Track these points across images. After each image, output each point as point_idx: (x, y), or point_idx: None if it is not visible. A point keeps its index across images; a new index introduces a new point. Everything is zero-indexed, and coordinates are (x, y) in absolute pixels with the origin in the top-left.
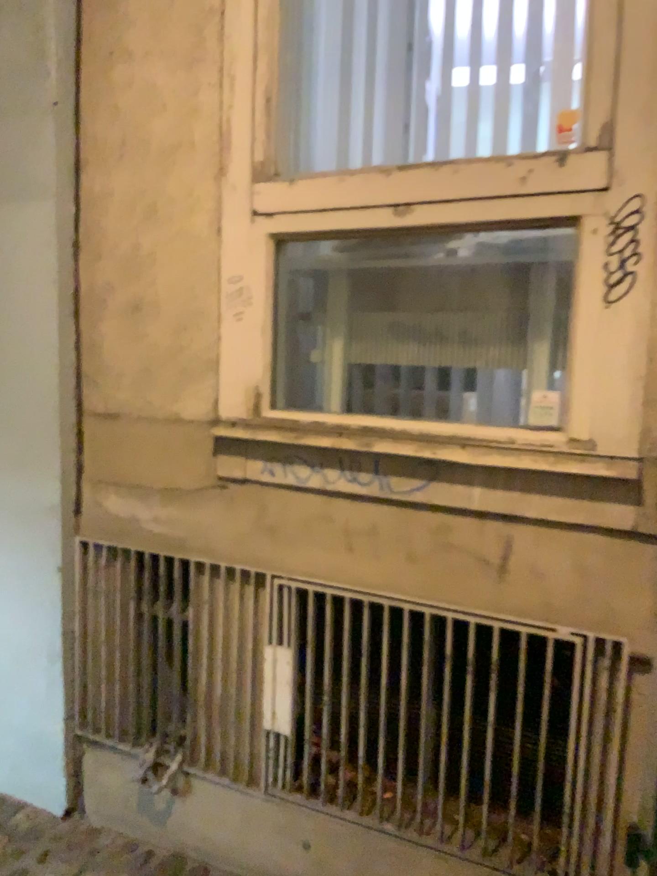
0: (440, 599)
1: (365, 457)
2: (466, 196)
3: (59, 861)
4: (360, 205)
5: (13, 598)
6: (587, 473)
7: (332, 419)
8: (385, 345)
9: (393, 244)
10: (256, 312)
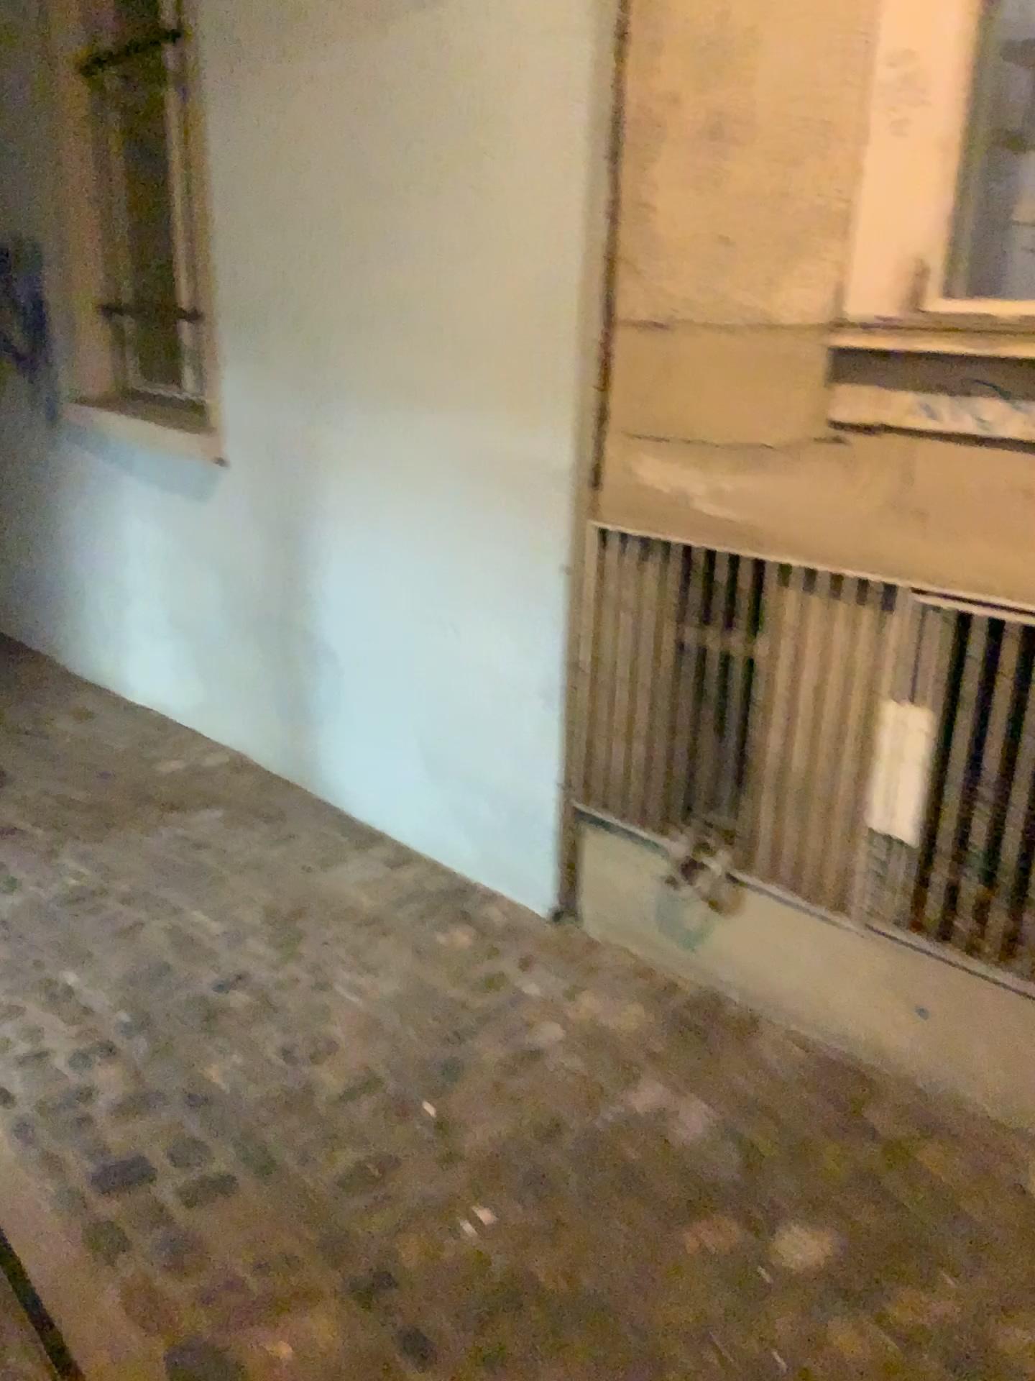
0: None
1: None
2: None
3: (548, 970)
4: None
5: (491, 610)
6: None
7: None
8: None
9: None
10: (931, 121)
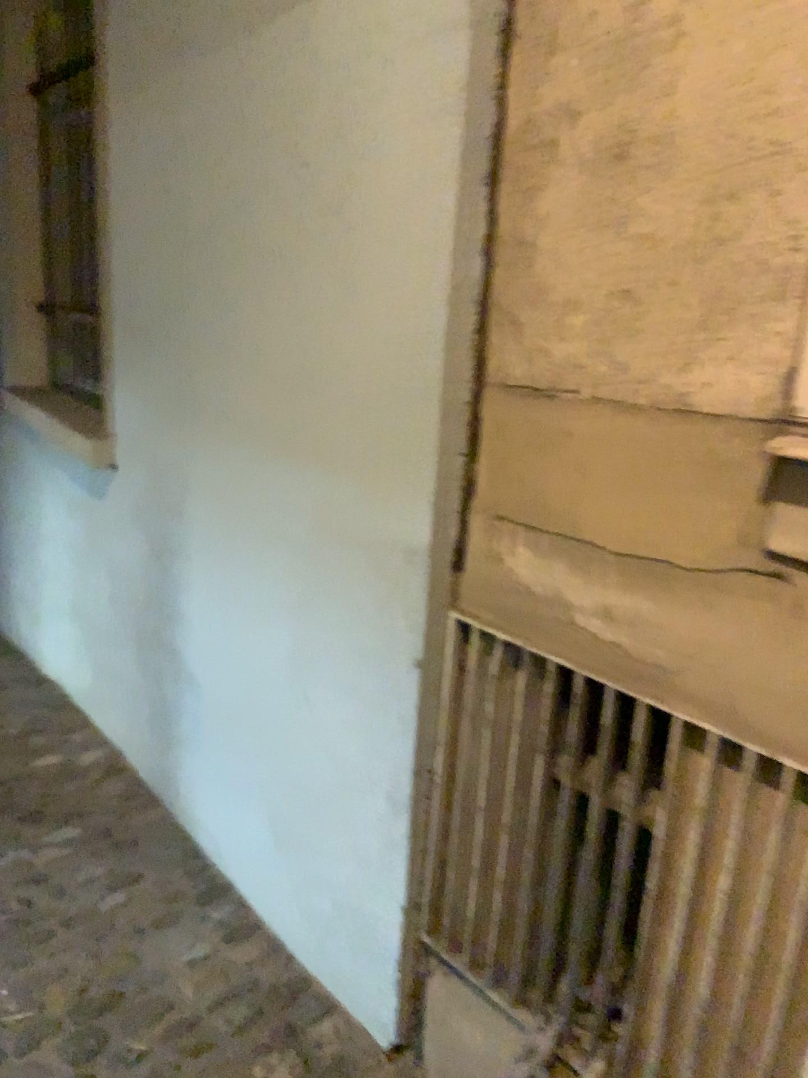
0: None
1: None
2: None
3: None
4: None
5: (343, 689)
6: None
7: None
8: None
9: None
10: None
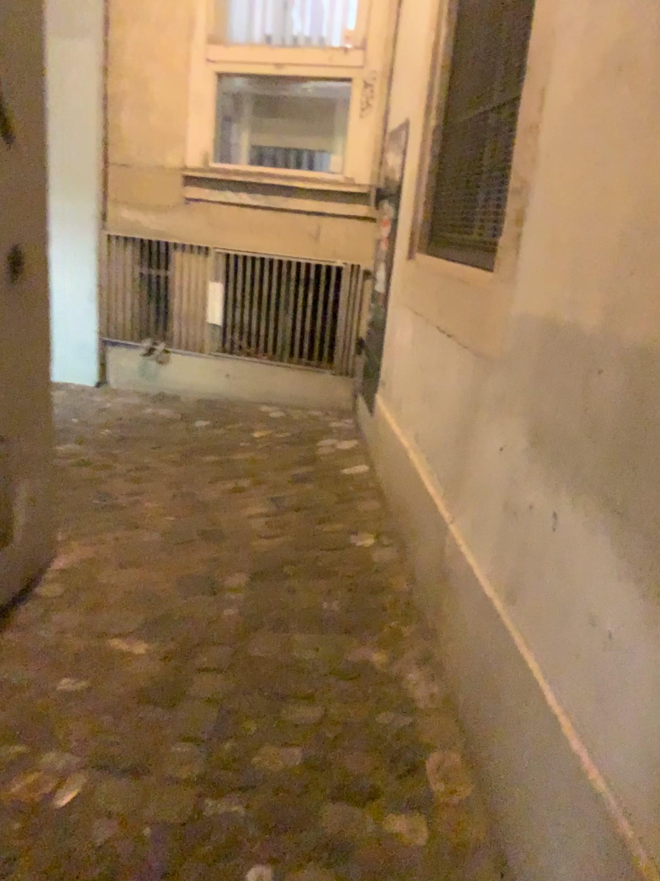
0: (290, 249)
1: (258, 185)
2: (306, 63)
3: (103, 392)
4: (260, 62)
5: (66, 268)
6: (349, 190)
7: (244, 167)
8: (269, 135)
9: (274, 83)
10: (207, 112)
